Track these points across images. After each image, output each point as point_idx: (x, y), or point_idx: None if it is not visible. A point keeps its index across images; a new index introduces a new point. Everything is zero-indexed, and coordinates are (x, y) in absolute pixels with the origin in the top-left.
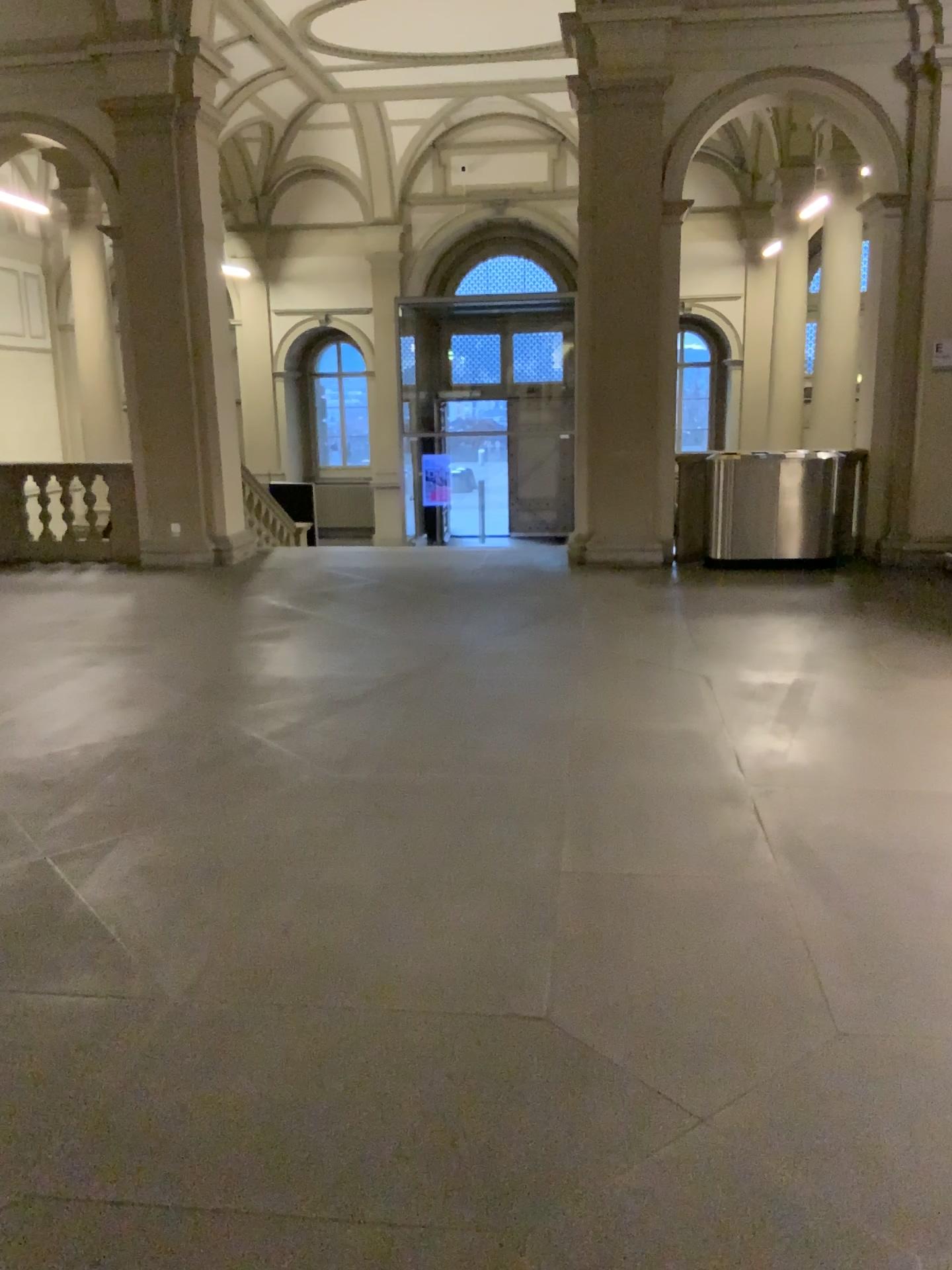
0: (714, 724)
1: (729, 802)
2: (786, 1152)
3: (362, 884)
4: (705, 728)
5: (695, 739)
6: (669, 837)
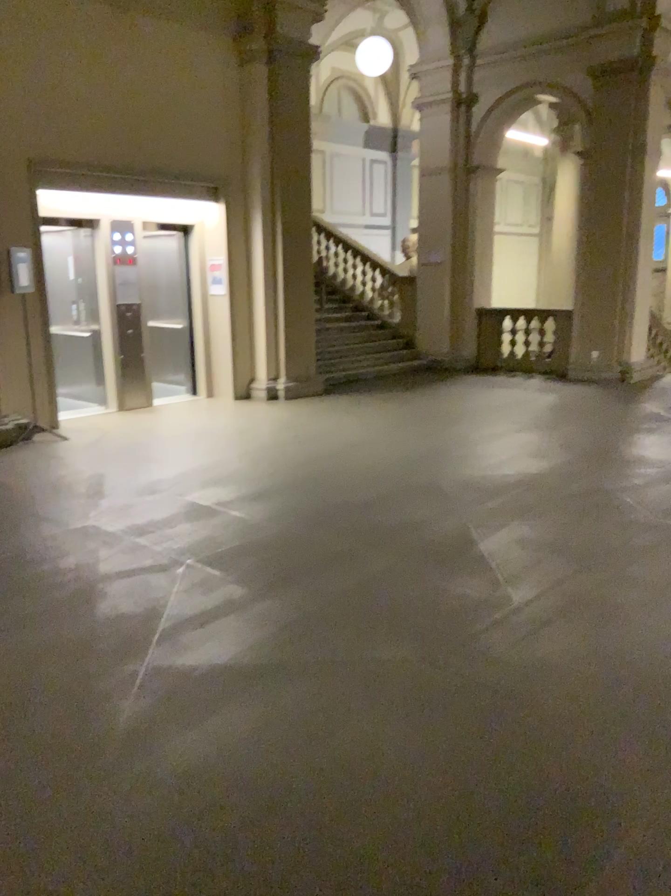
0: None
1: None
2: None
3: (654, 584)
4: None
5: None
6: None
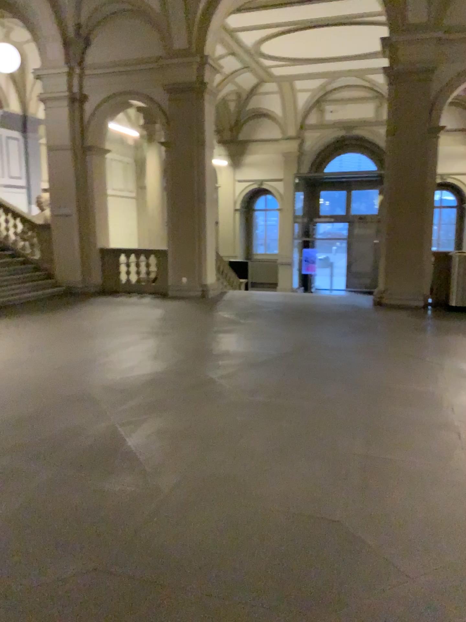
0: (443, 390)
1: (448, 429)
2: (464, 611)
3: (257, 452)
4: (438, 391)
5: (432, 396)
6: (414, 444)
